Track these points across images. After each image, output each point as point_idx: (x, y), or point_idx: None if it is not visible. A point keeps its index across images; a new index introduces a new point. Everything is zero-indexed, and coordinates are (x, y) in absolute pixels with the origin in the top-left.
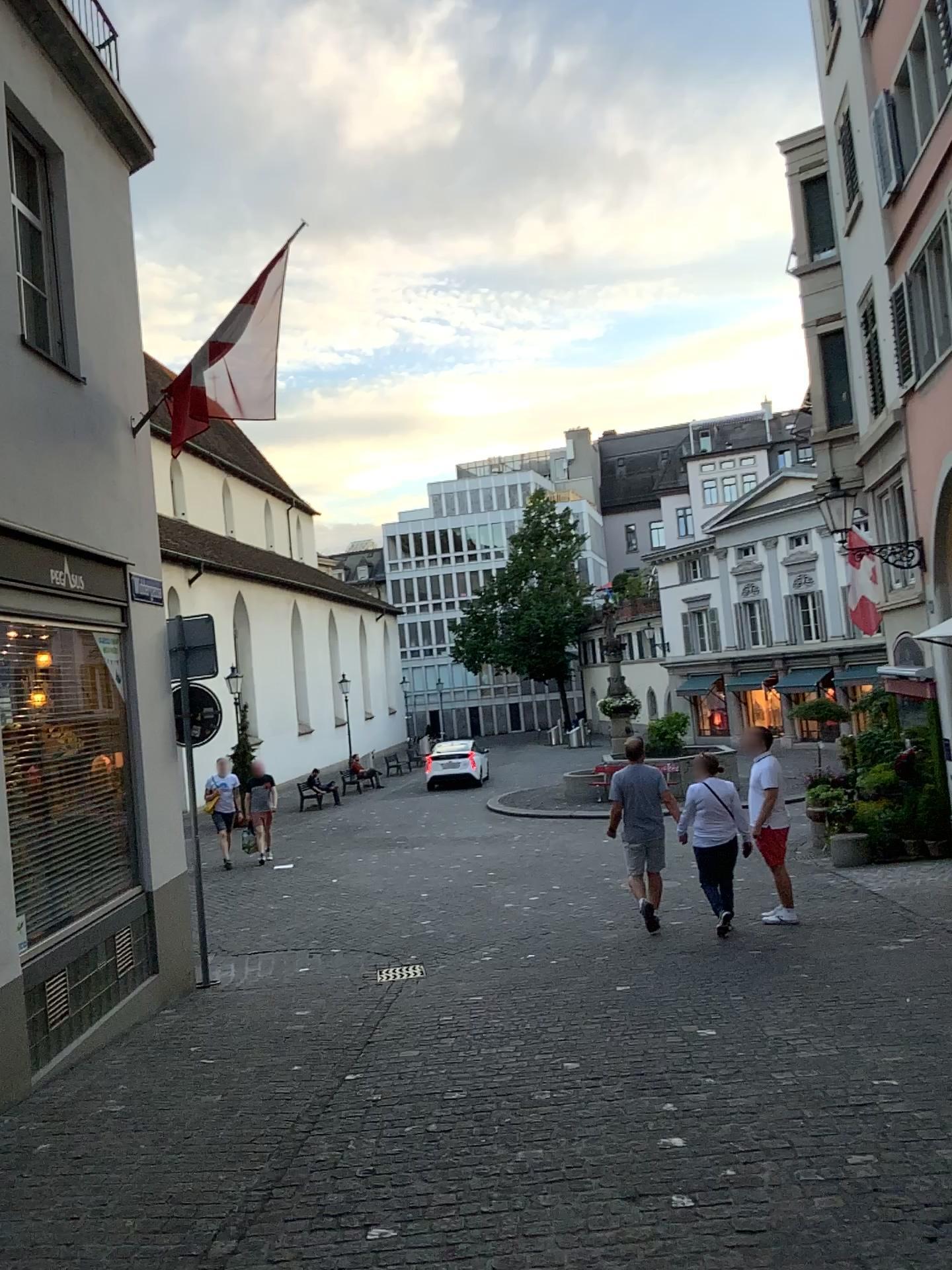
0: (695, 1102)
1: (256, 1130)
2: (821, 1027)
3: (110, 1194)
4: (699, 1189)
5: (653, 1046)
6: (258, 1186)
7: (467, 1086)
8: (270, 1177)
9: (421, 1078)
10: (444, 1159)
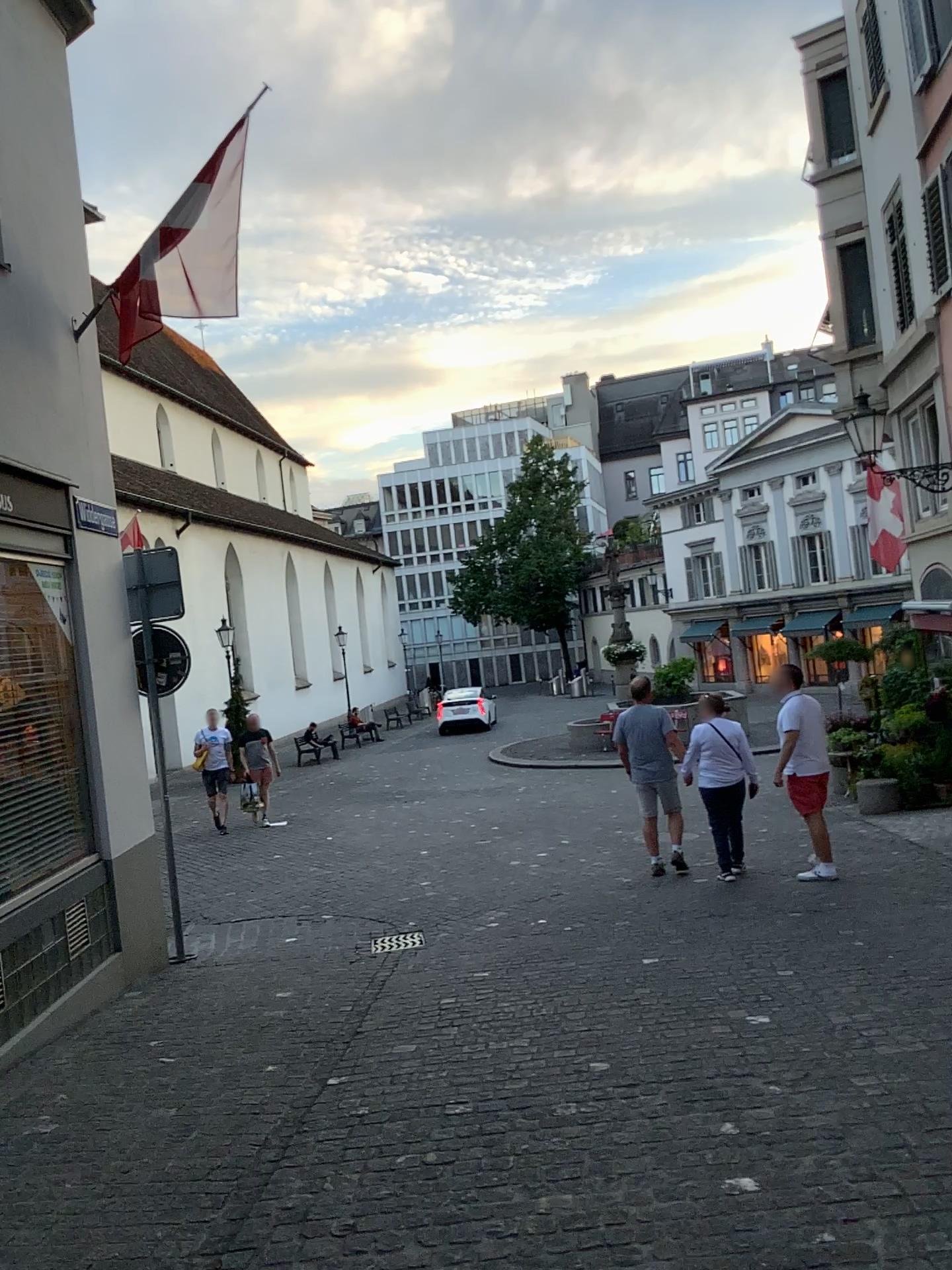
0: (764, 1124)
1: (210, 1163)
2: (902, 1015)
3: (11, 1265)
4: (791, 1266)
5: (699, 1042)
6: (204, 1252)
7: (474, 1099)
8: (220, 1238)
9: (417, 1088)
10: (445, 1210)
